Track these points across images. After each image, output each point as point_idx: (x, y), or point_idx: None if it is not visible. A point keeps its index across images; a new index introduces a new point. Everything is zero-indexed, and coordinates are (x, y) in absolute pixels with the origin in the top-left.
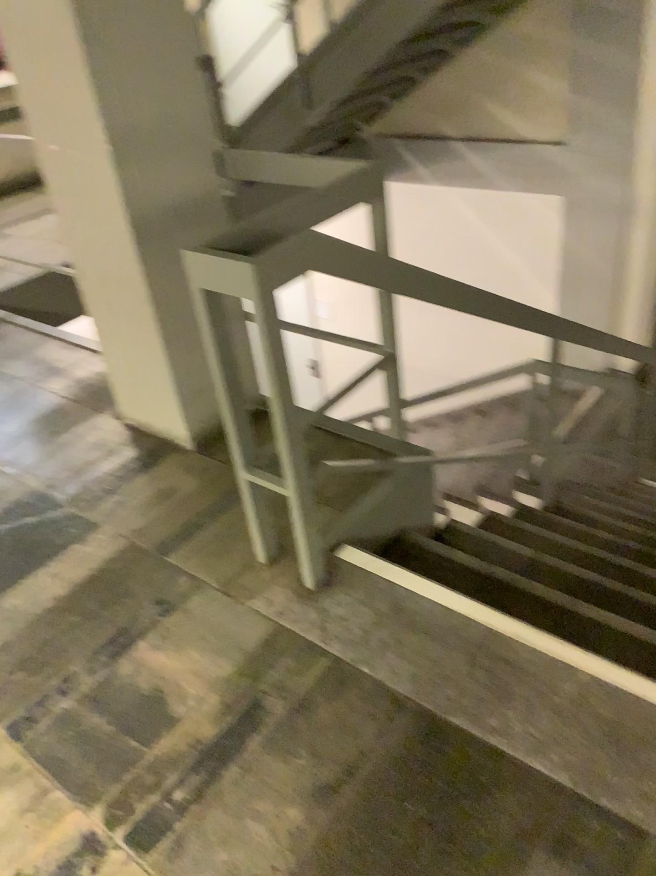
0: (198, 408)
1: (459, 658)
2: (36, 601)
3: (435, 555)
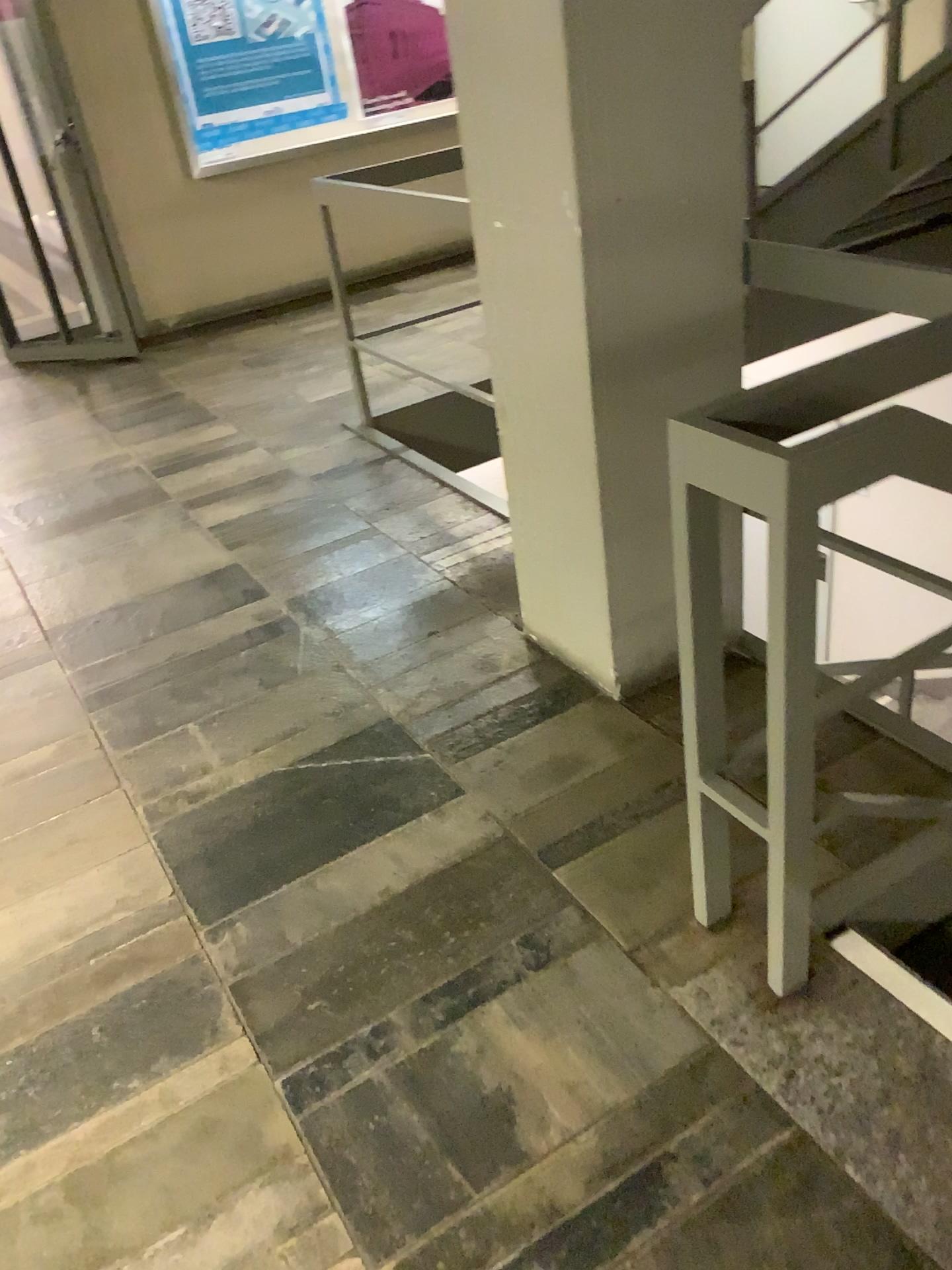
0: (641, 642)
1: None
2: (359, 892)
3: None
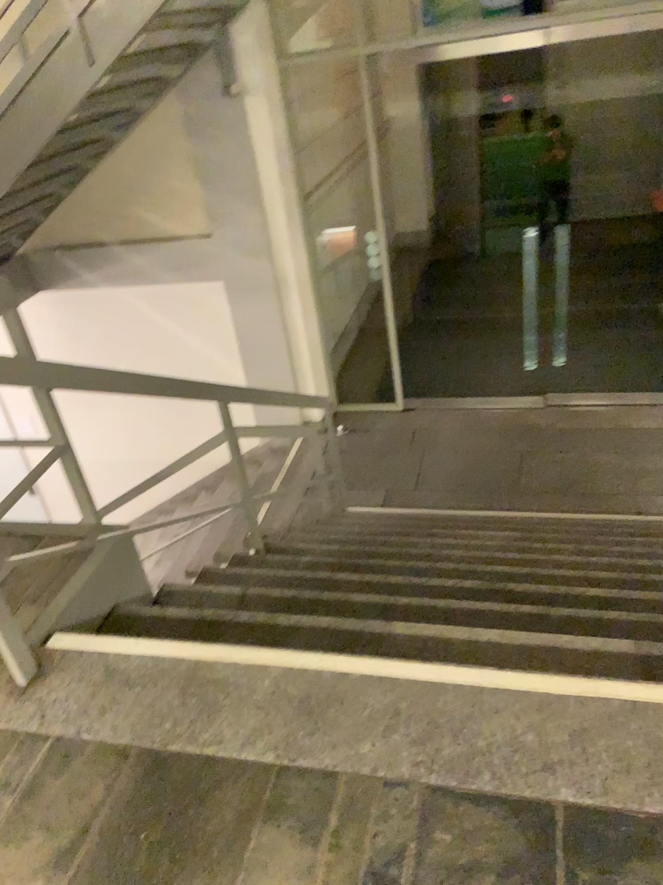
0: None
1: (175, 699)
2: None
3: (155, 622)
